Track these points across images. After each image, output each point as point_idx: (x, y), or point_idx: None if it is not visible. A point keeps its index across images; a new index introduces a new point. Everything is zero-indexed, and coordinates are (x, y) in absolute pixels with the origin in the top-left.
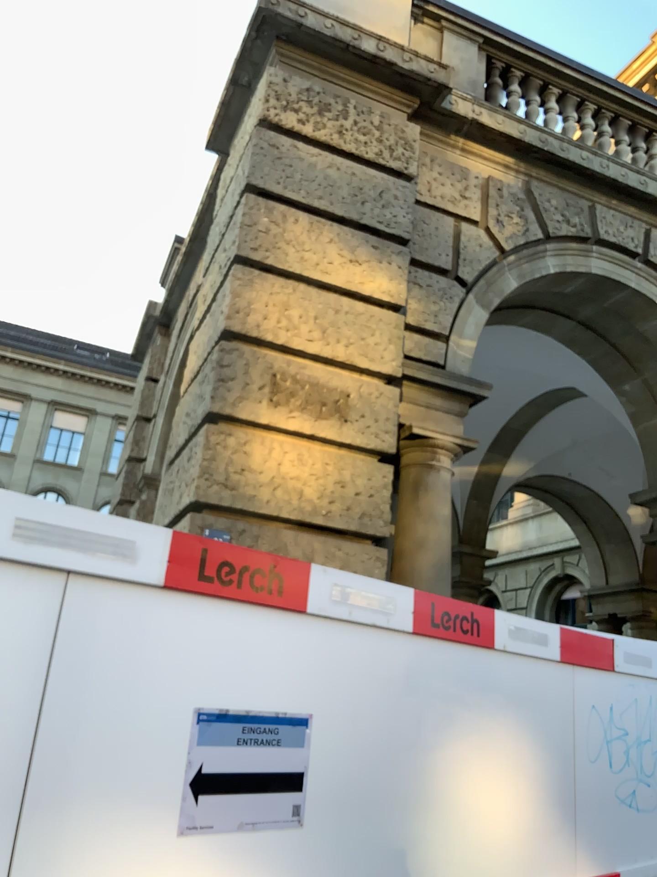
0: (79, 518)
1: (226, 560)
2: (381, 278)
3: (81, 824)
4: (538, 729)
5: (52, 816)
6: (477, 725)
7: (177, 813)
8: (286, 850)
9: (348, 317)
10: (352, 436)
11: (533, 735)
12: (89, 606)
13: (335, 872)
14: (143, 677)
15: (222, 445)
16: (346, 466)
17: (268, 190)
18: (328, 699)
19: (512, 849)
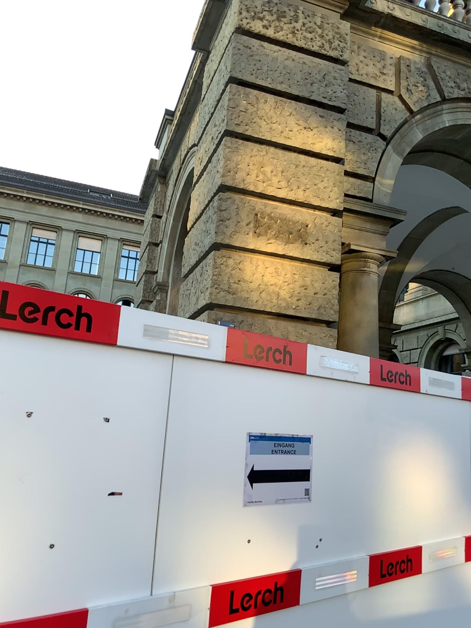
0: (175, 322)
1: (259, 343)
2: (326, 140)
3: (192, 500)
4: (448, 442)
5: (176, 495)
6: (410, 440)
7: (241, 493)
8: (302, 515)
9: (304, 169)
10: (310, 253)
11: (444, 446)
12: (185, 375)
13: (330, 527)
14: (217, 416)
15: (224, 264)
16: (307, 274)
17: (244, 80)
18: (321, 426)
19: (433, 515)
